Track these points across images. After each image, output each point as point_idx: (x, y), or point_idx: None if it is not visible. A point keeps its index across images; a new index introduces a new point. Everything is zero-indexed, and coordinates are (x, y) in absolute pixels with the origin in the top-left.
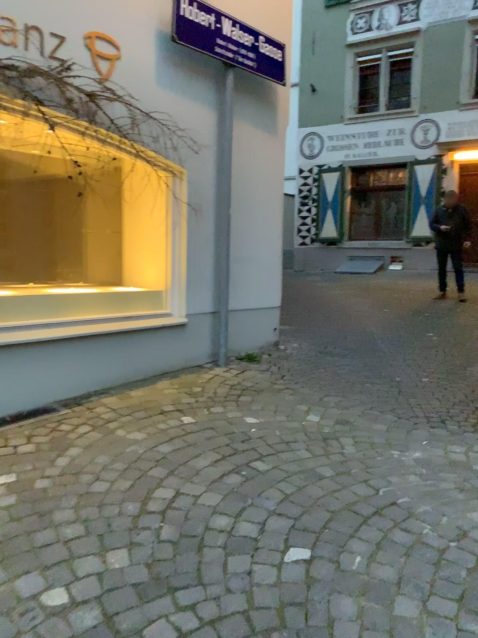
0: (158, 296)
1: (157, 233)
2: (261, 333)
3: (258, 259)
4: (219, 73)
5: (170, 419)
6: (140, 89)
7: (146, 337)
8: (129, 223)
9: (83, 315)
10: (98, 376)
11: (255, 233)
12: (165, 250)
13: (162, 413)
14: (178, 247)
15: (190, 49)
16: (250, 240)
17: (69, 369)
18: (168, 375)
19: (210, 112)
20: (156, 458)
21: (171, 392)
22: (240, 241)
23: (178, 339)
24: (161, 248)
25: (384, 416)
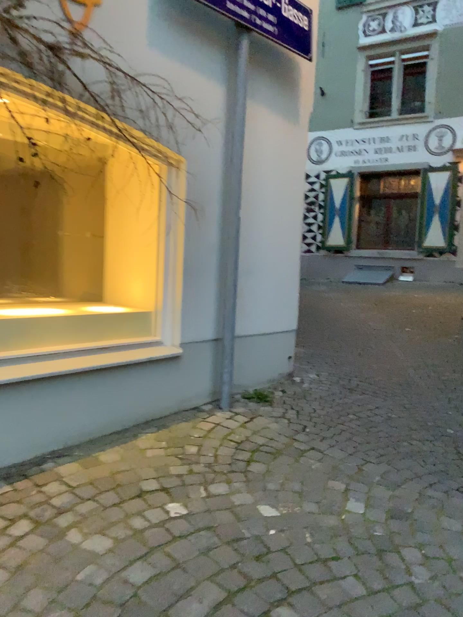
0: (145, 318)
1: (147, 240)
2: (273, 363)
3: (271, 274)
4: (230, 39)
5: (150, 508)
6: (126, 48)
7: (127, 374)
8: (112, 225)
9: (41, 346)
10: (57, 430)
11: (269, 241)
12: (156, 261)
13: (140, 497)
14: (172, 258)
15: (195, 2)
16: (263, 250)
17: (15, 424)
18: (154, 424)
19: (217, 88)
20: (121, 602)
21: (157, 454)
22: (250, 251)
23: (169, 375)
24: (152, 258)
25: (452, 503)
